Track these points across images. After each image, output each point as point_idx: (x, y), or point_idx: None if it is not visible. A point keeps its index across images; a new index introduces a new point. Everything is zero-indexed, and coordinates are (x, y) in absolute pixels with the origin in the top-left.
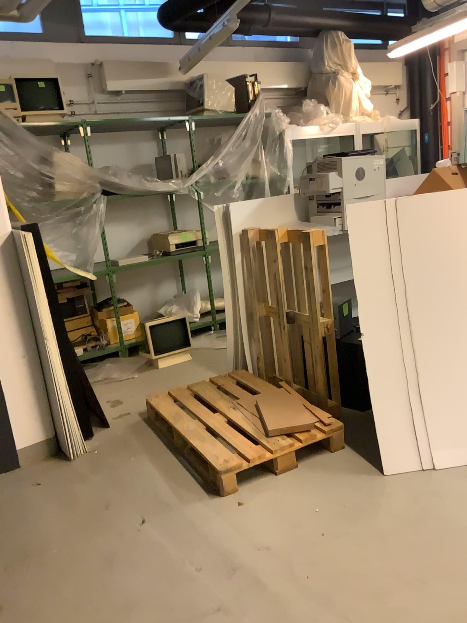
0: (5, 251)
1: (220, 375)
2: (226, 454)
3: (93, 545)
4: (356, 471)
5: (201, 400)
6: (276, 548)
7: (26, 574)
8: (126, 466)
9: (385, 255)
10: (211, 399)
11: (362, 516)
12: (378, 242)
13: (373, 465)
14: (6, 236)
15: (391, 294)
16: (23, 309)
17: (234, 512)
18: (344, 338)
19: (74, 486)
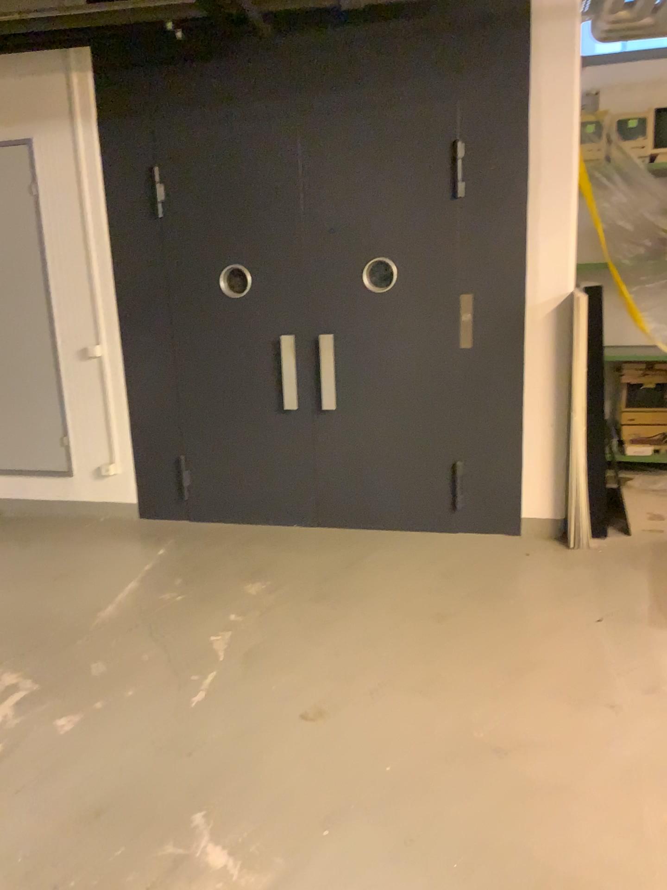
0: (560, 312)
1: None
2: None
3: (541, 616)
4: None
5: None
6: None
7: (476, 609)
8: (621, 575)
9: None
10: None
11: None
12: None
13: None
14: (565, 296)
15: None
16: (564, 376)
17: None
18: None
19: (558, 570)
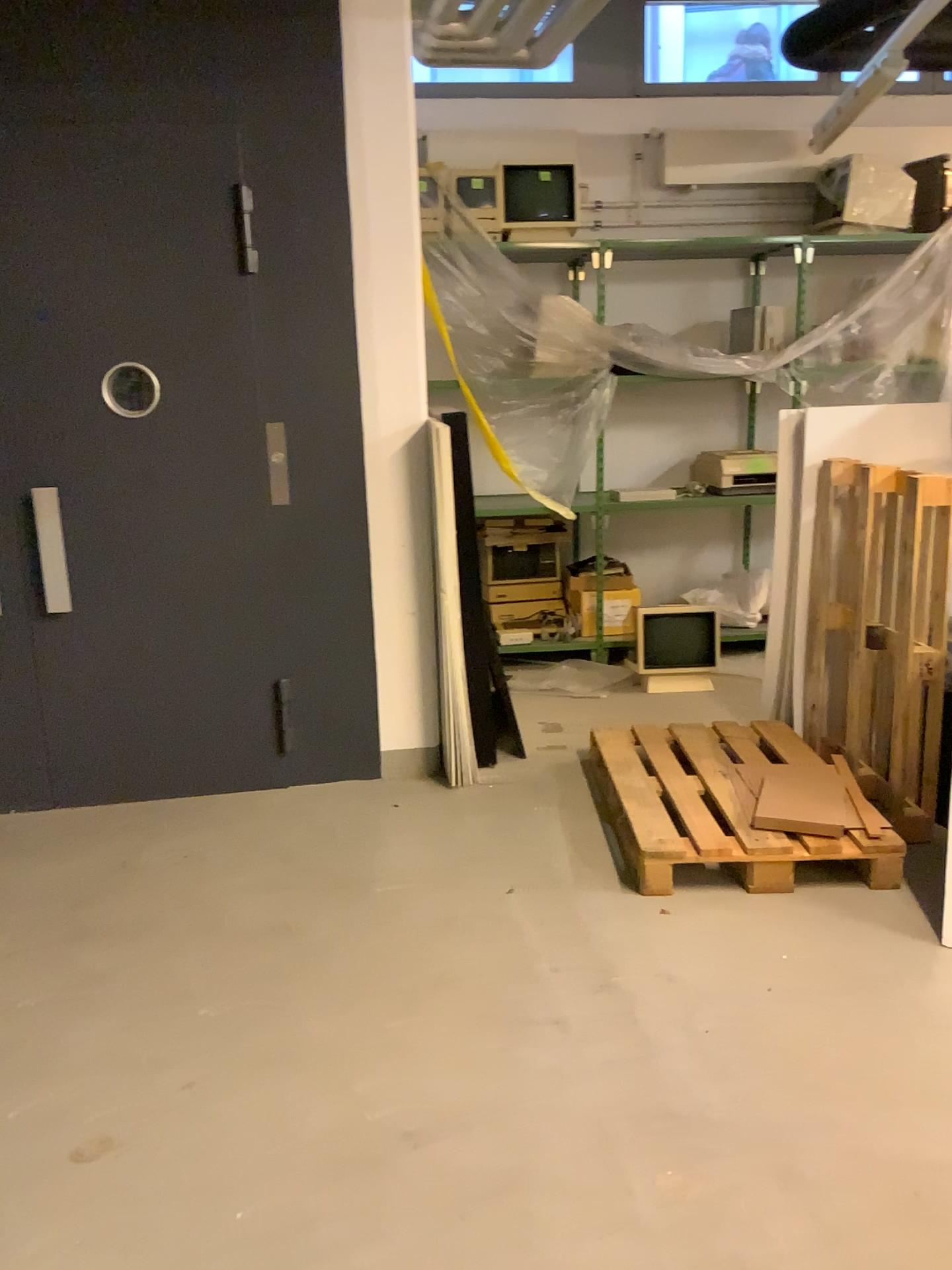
0: (412, 448)
1: (746, 725)
2: (673, 835)
3: (429, 900)
4: (897, 927)
5: (682, 751)
6: (685, 983)
7: (333, 906)
8: (525, 818)
9: None
10: (699, 753)
11: (855, 987)
12: None
13: (934, 927)
14: (417, 425)
15: None
16: (423, 540)
17: (649, 922)
18: None
19: (440, 824)
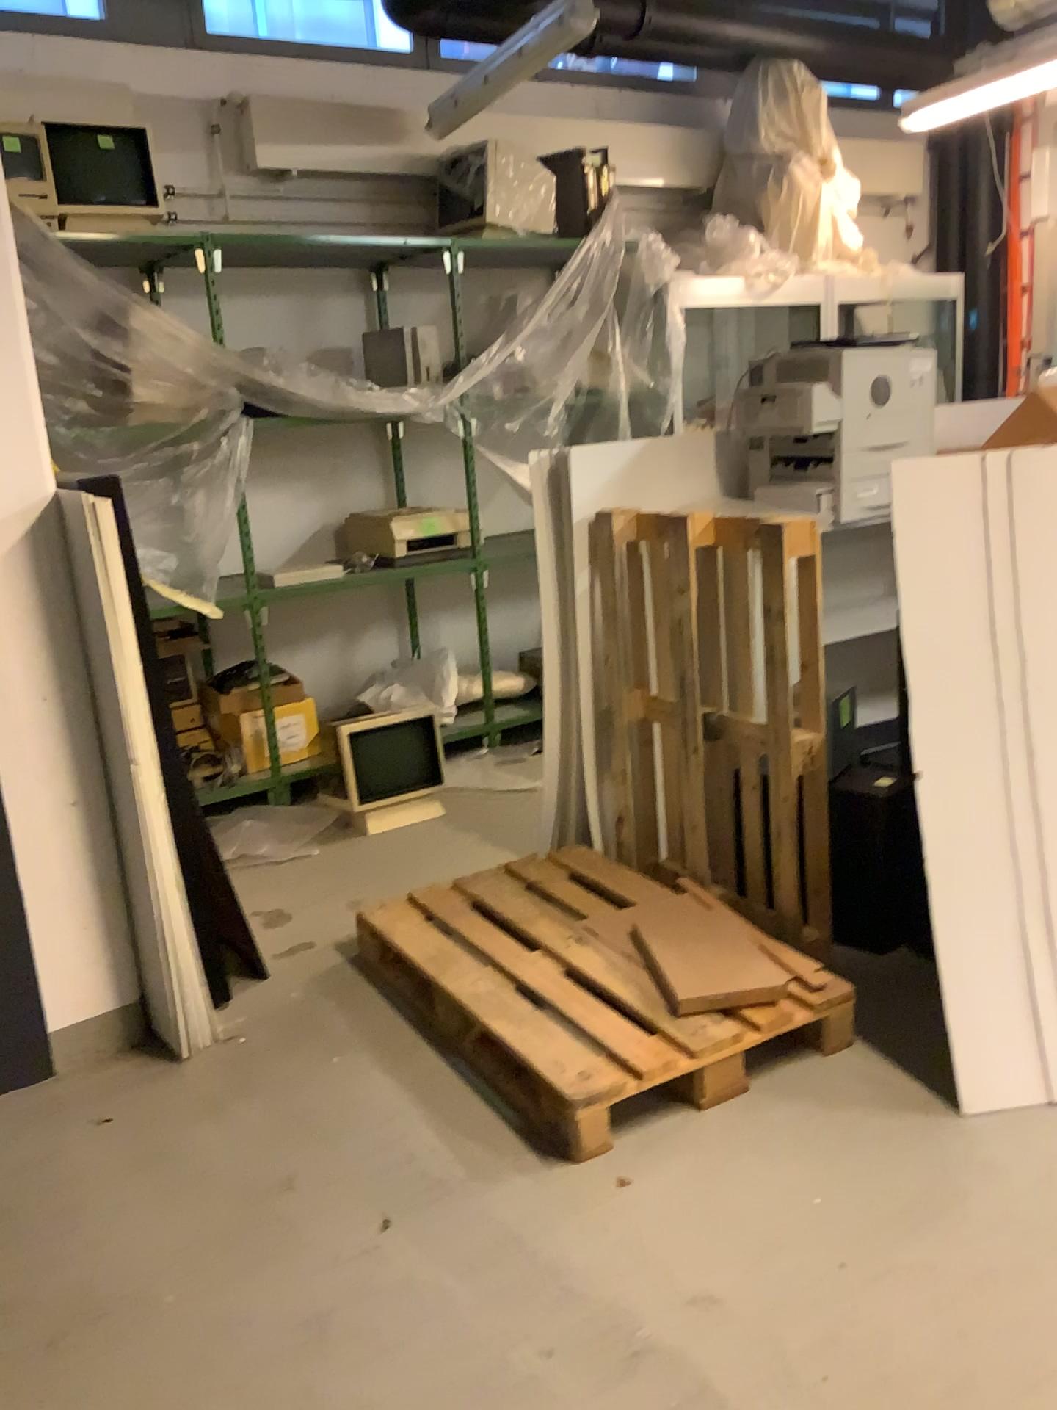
0: (37, 542)
1: (522, 857)
2: (578, 1056)
3: (265, 1284)
4: (893, 1102)
5: (492, 918)
6: (733, 1298)
7: (102, 1361)
8: (322, 1077)
9: (977, 586)
10: (514, 915)
11: (929, 1217)
12: (963, 554)
13: (932, 1088)
14: (41, 504)
15: (988, 681)
16: (77, 686)
17: (610, 1203)
18: (833, 778)
19: (195, 1127)
